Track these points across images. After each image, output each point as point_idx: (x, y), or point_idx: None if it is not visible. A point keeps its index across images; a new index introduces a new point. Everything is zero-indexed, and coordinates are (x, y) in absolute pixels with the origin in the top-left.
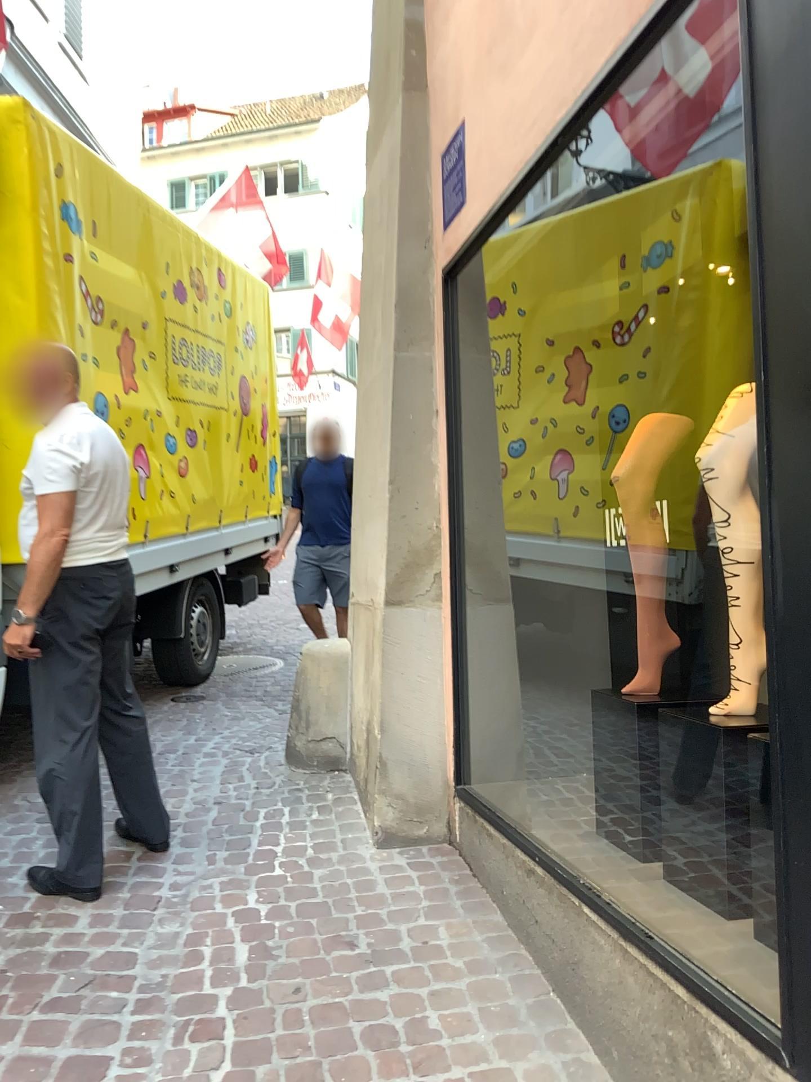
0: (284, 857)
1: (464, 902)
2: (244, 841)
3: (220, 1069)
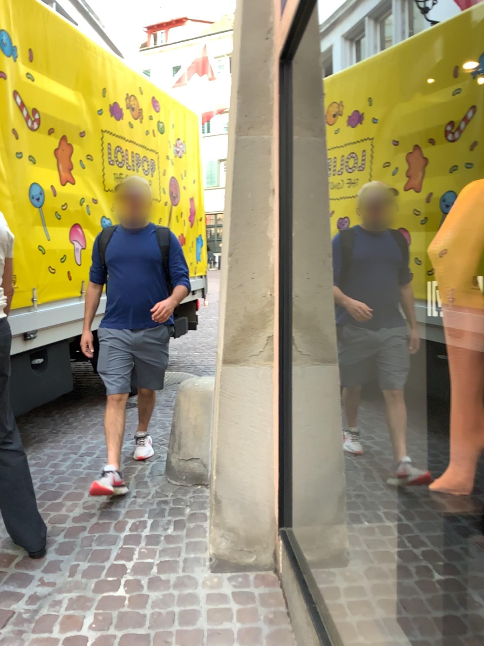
0: (129, 576)
1: None
2: (103, 555)
3: None
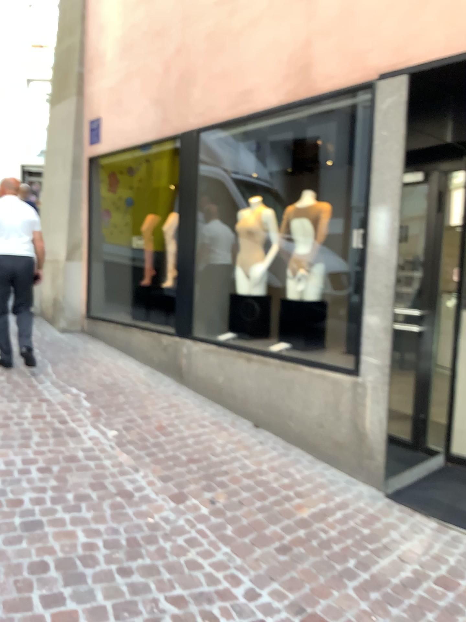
0: None
1: (94, 340)
2: None
3: (50, 363)
